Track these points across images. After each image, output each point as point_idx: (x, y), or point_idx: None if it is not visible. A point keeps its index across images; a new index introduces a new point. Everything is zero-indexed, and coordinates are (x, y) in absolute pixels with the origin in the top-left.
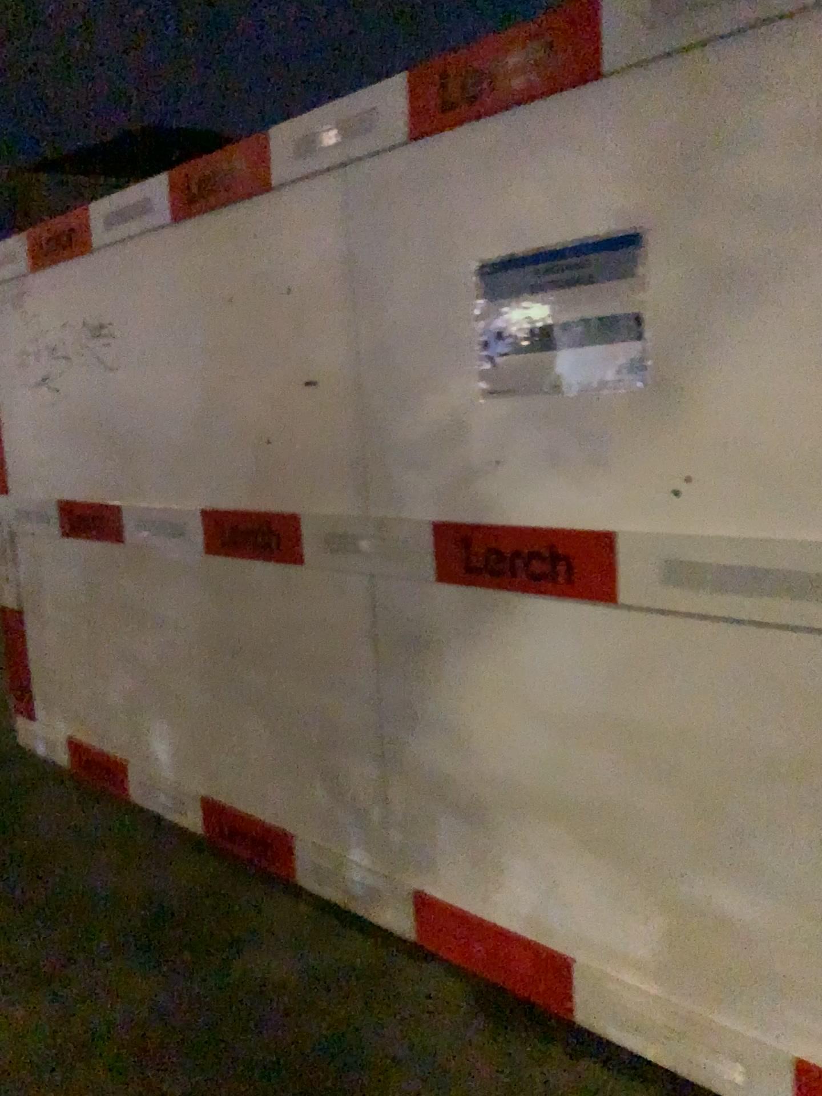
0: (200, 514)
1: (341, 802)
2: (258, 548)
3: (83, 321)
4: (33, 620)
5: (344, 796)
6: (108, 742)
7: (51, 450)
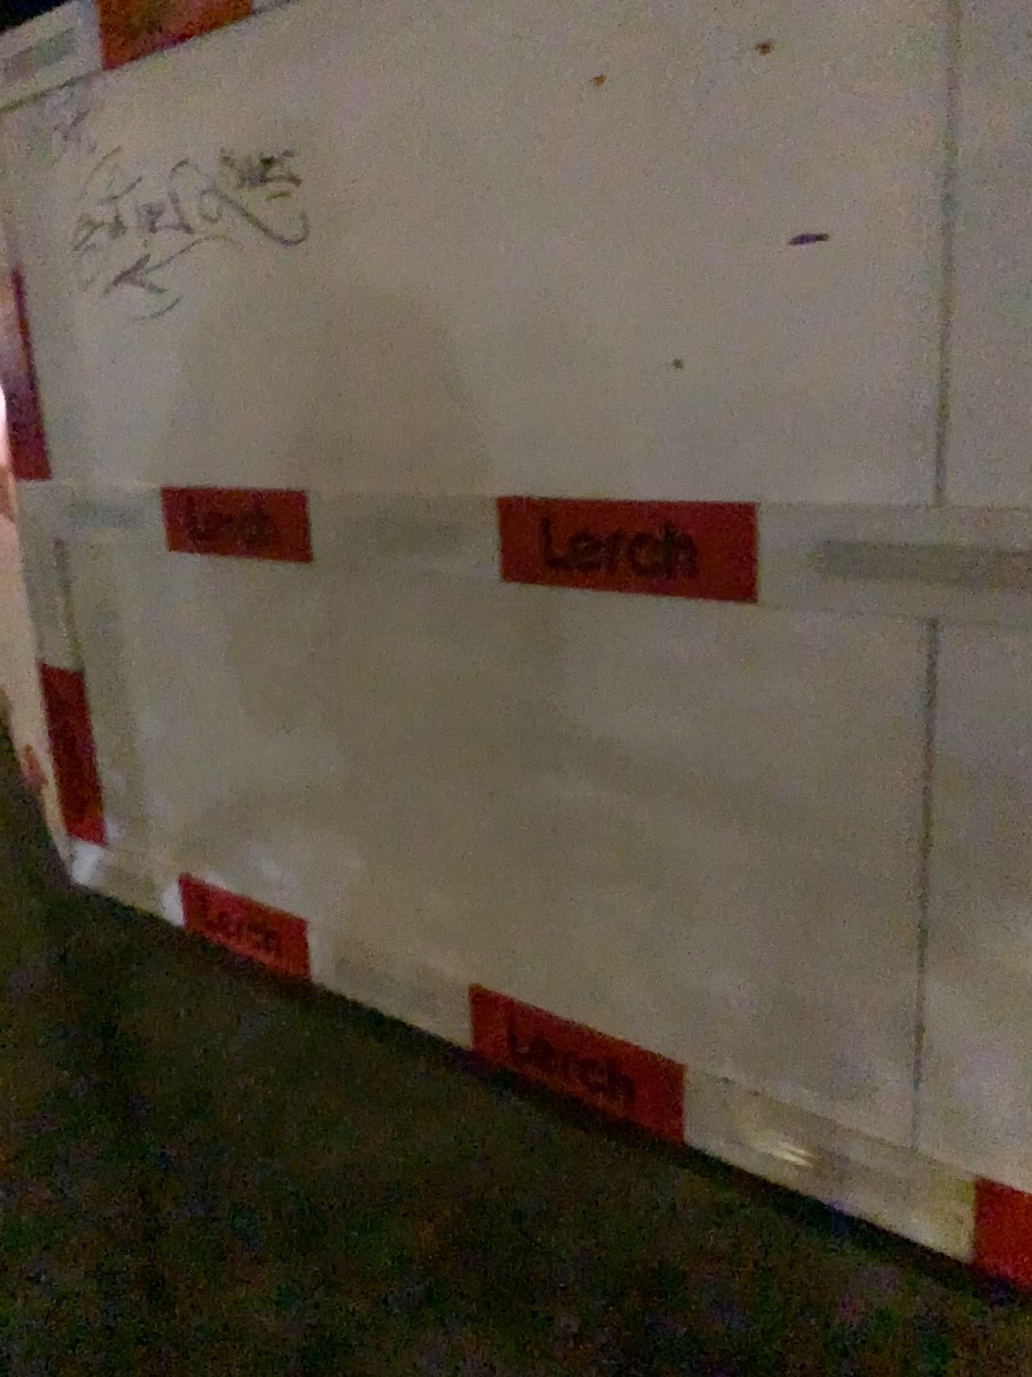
0: (490, 507)
1: (800, 1013)
2: (638, 567)
3: (216, 153)
4: (96, 687)
5: (809, 1007)
6: (256, 885)
7: (139, 399)
